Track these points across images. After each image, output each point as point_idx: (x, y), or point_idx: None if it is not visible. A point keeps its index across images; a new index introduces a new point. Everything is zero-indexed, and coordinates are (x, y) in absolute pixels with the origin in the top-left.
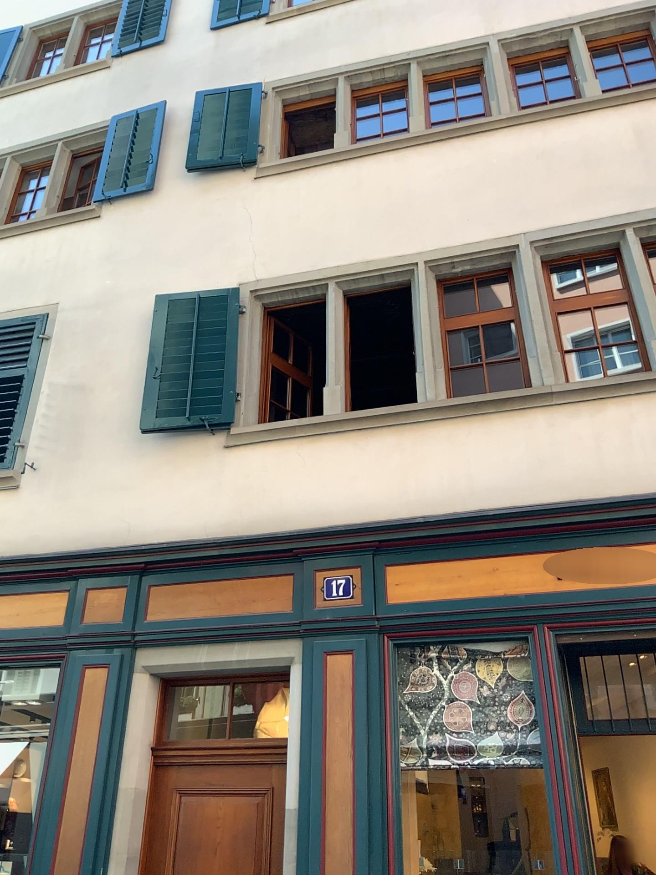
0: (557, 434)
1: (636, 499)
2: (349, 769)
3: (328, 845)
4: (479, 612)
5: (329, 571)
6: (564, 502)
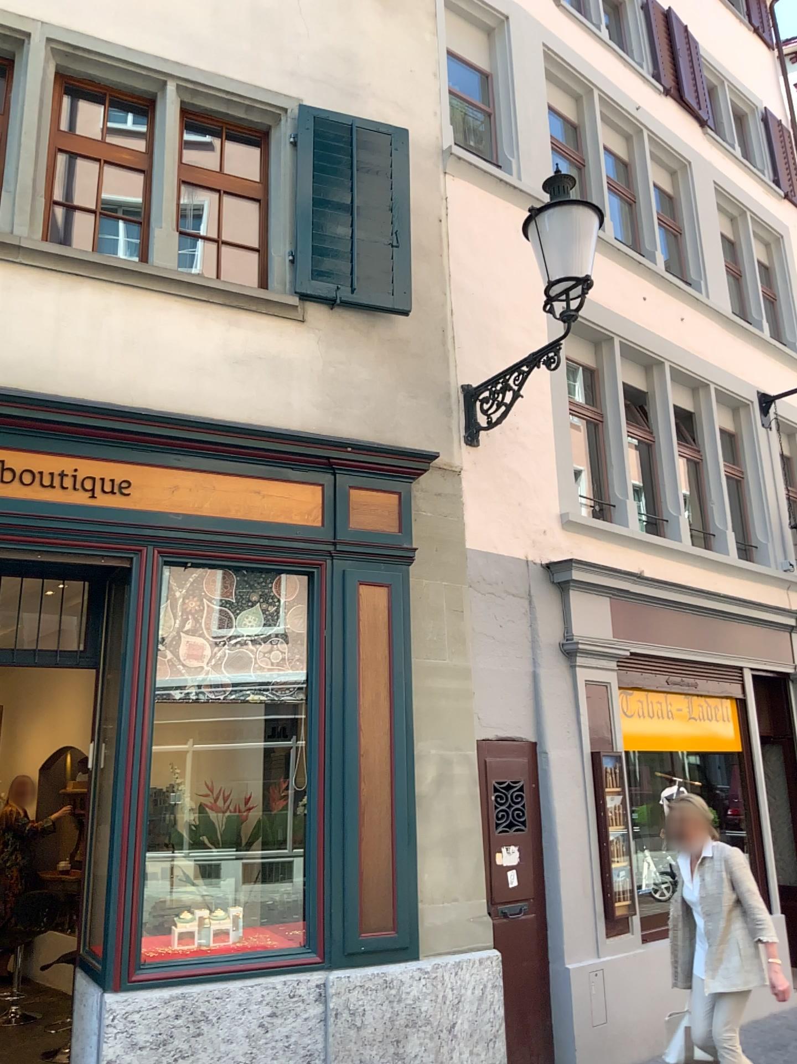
0: (16, 301)
1: (89, 407)
2: None
3: None
4: None
5: None
6: (1, 388)
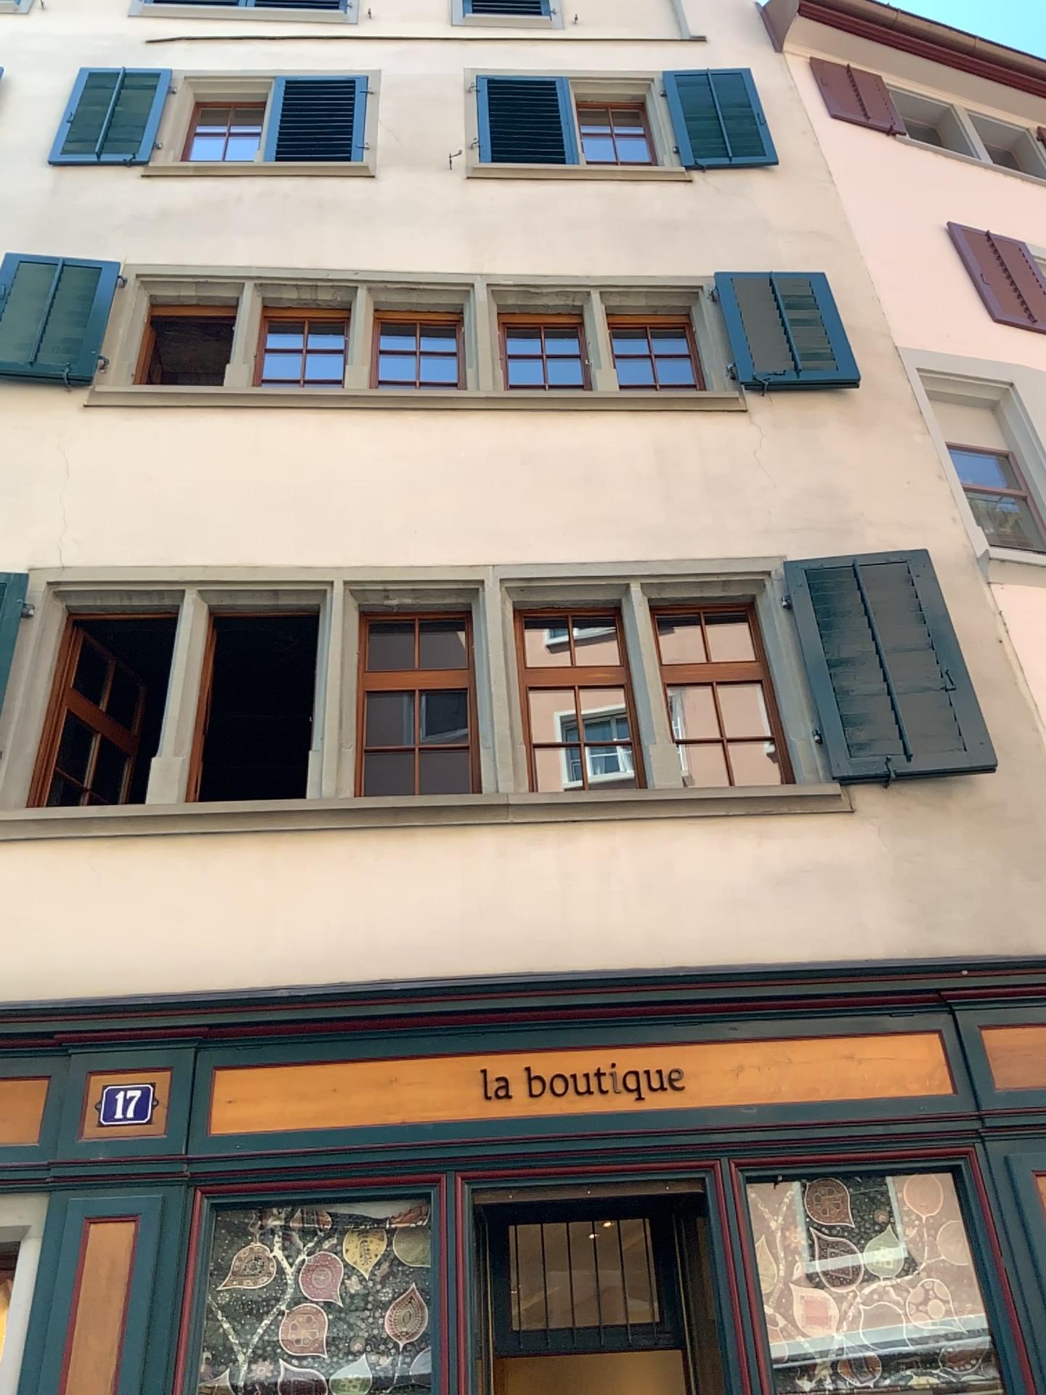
0: (510, 868)
1: (613, 980)
2: None
3: None
4: (361, 1152)
5: (115, 1072)
6: (510, 976)
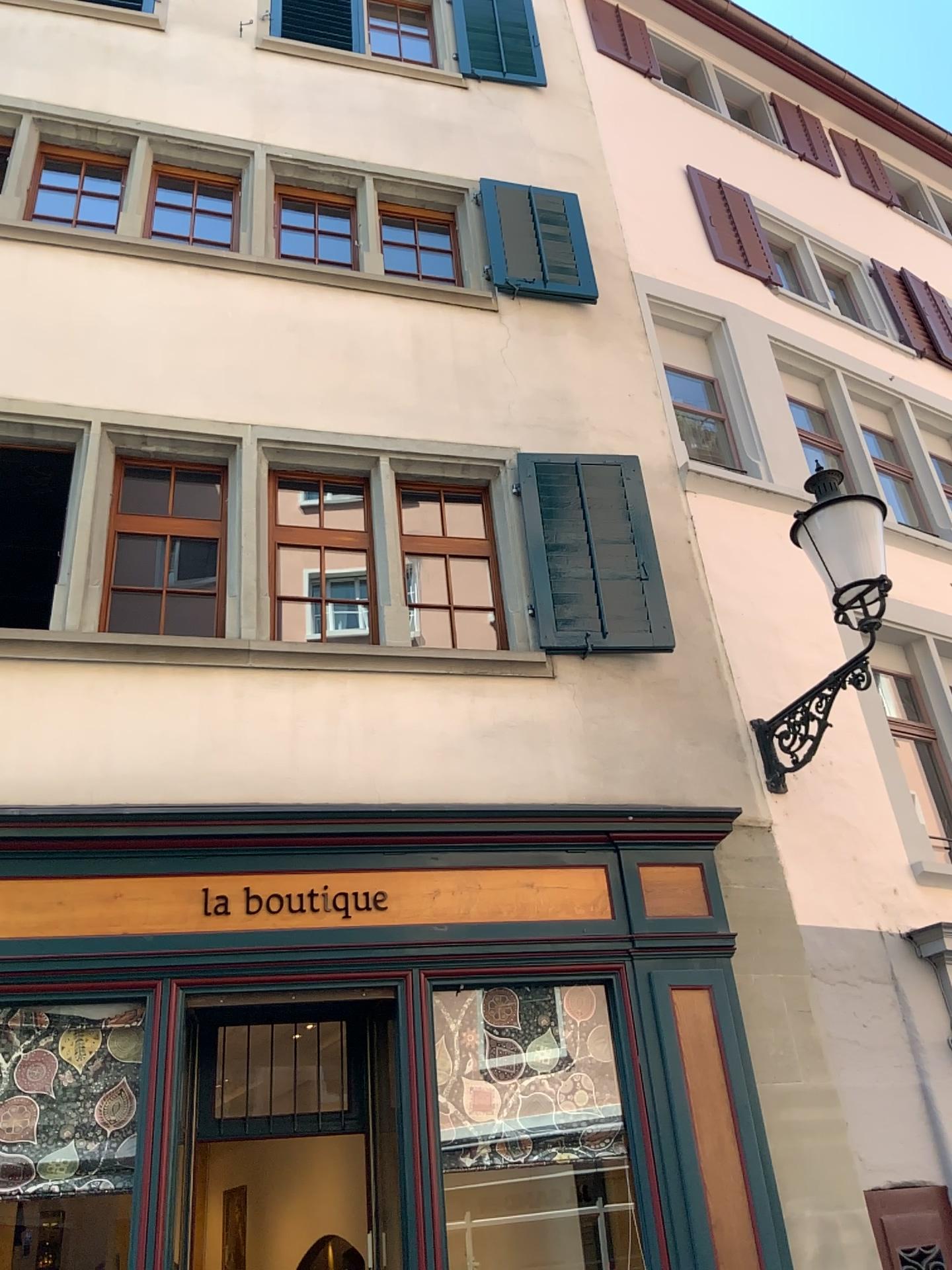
0: (244, 708)
1: (331, 813)
2: None
3: None
4: (82, 959)
5: None
6: (236, 805)
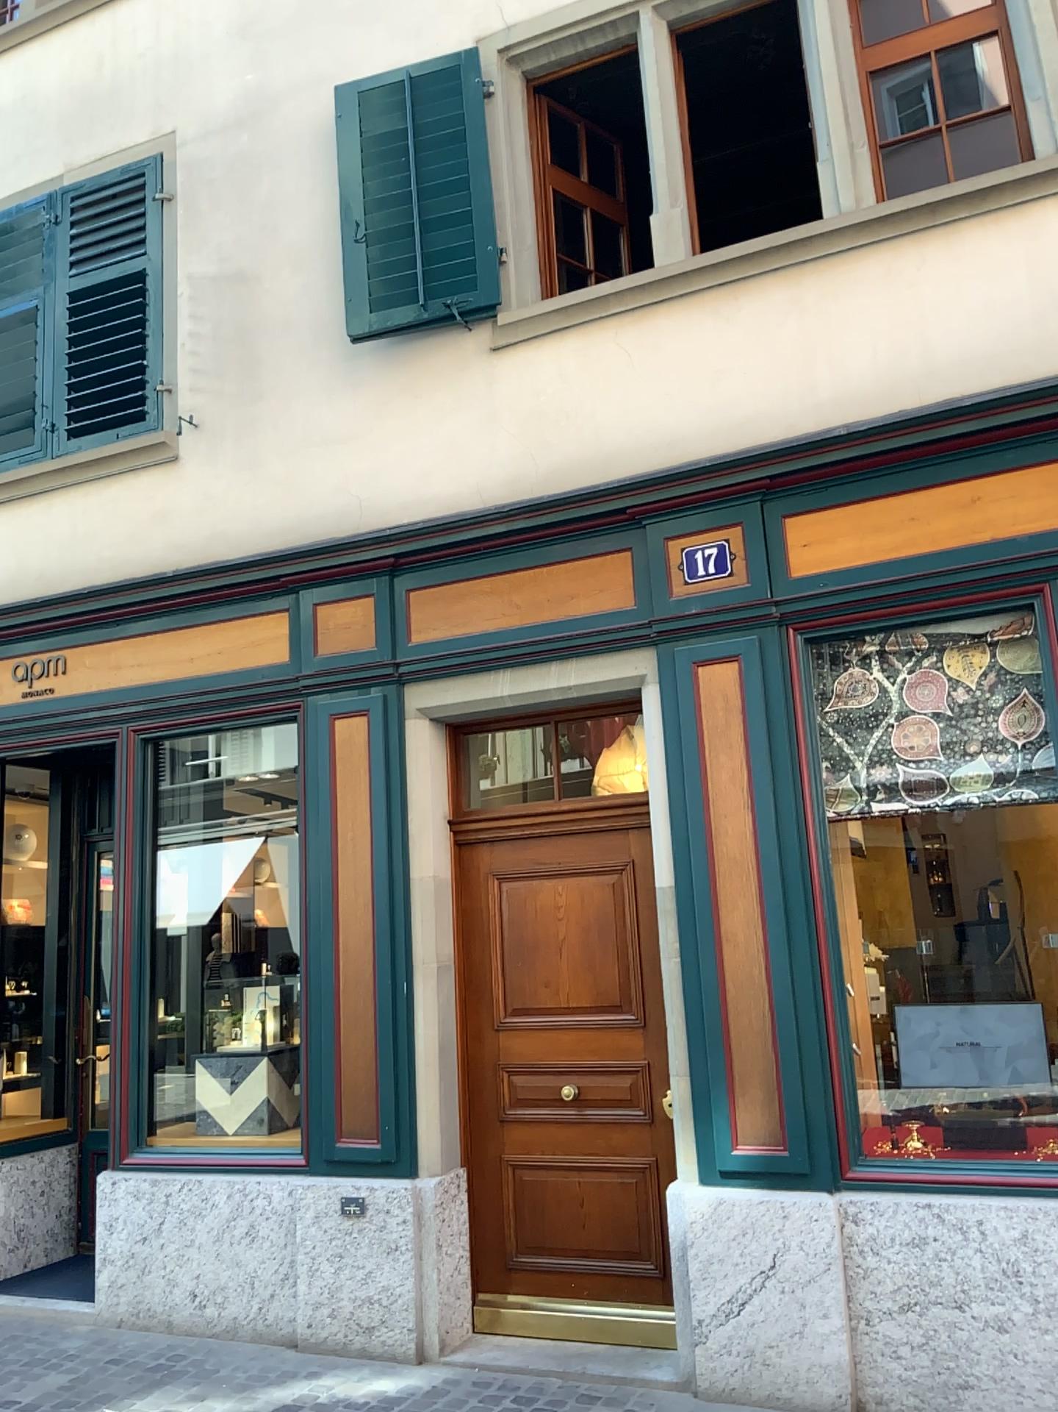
0: None
1: None
2: (743, 829)
3: (722, 935)
4: (941, 577)
5: (685, 538)
6: None
